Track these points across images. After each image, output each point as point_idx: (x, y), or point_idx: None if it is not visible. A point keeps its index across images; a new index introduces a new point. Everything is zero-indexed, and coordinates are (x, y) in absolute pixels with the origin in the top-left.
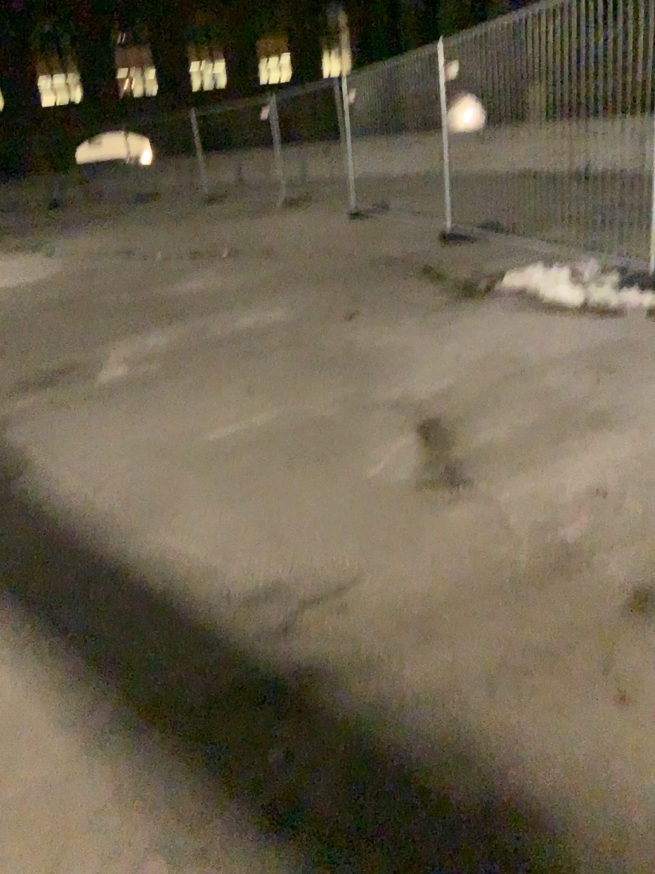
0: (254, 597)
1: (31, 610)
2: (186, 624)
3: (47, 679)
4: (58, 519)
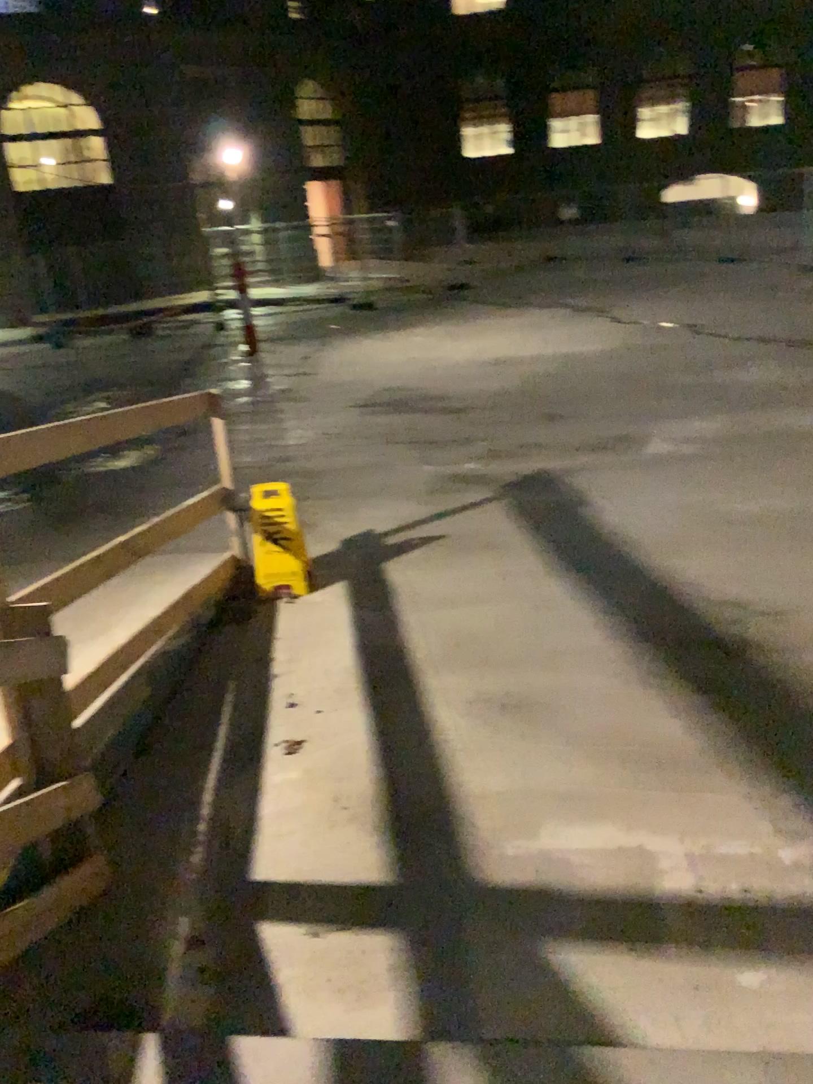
0: (728, 598)
1: (589, 575)
2: (681, 601)
3: (596, 605)
4: (610, 533)
